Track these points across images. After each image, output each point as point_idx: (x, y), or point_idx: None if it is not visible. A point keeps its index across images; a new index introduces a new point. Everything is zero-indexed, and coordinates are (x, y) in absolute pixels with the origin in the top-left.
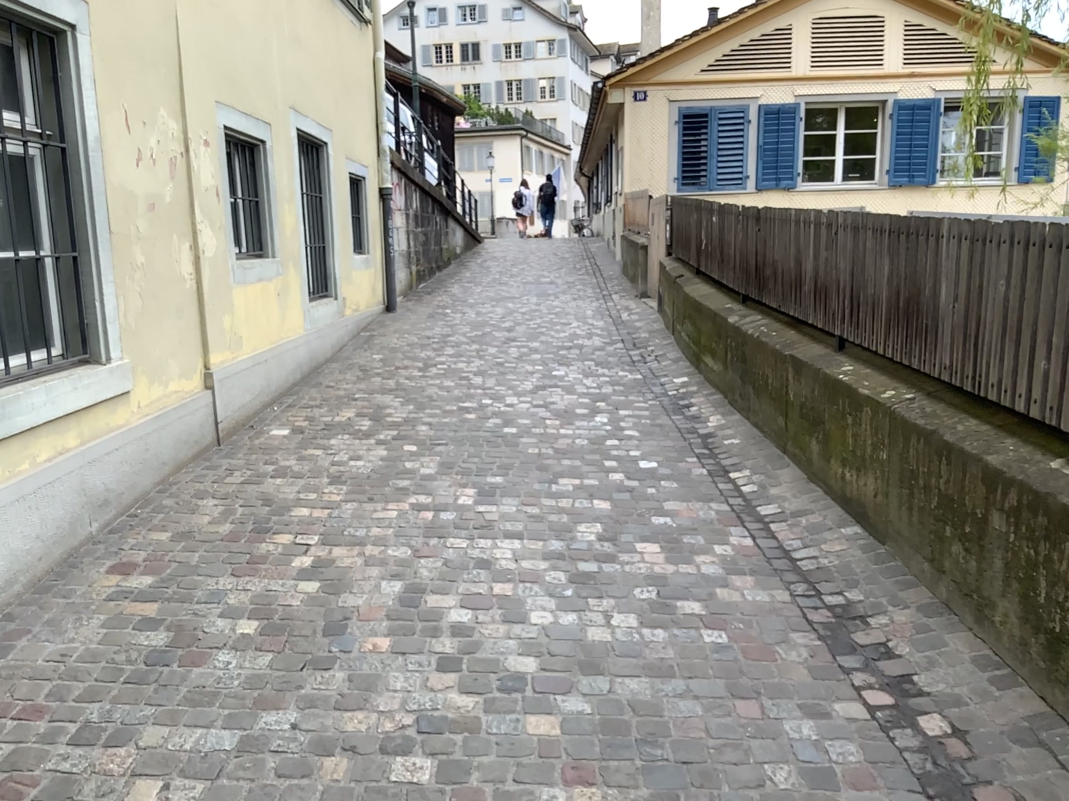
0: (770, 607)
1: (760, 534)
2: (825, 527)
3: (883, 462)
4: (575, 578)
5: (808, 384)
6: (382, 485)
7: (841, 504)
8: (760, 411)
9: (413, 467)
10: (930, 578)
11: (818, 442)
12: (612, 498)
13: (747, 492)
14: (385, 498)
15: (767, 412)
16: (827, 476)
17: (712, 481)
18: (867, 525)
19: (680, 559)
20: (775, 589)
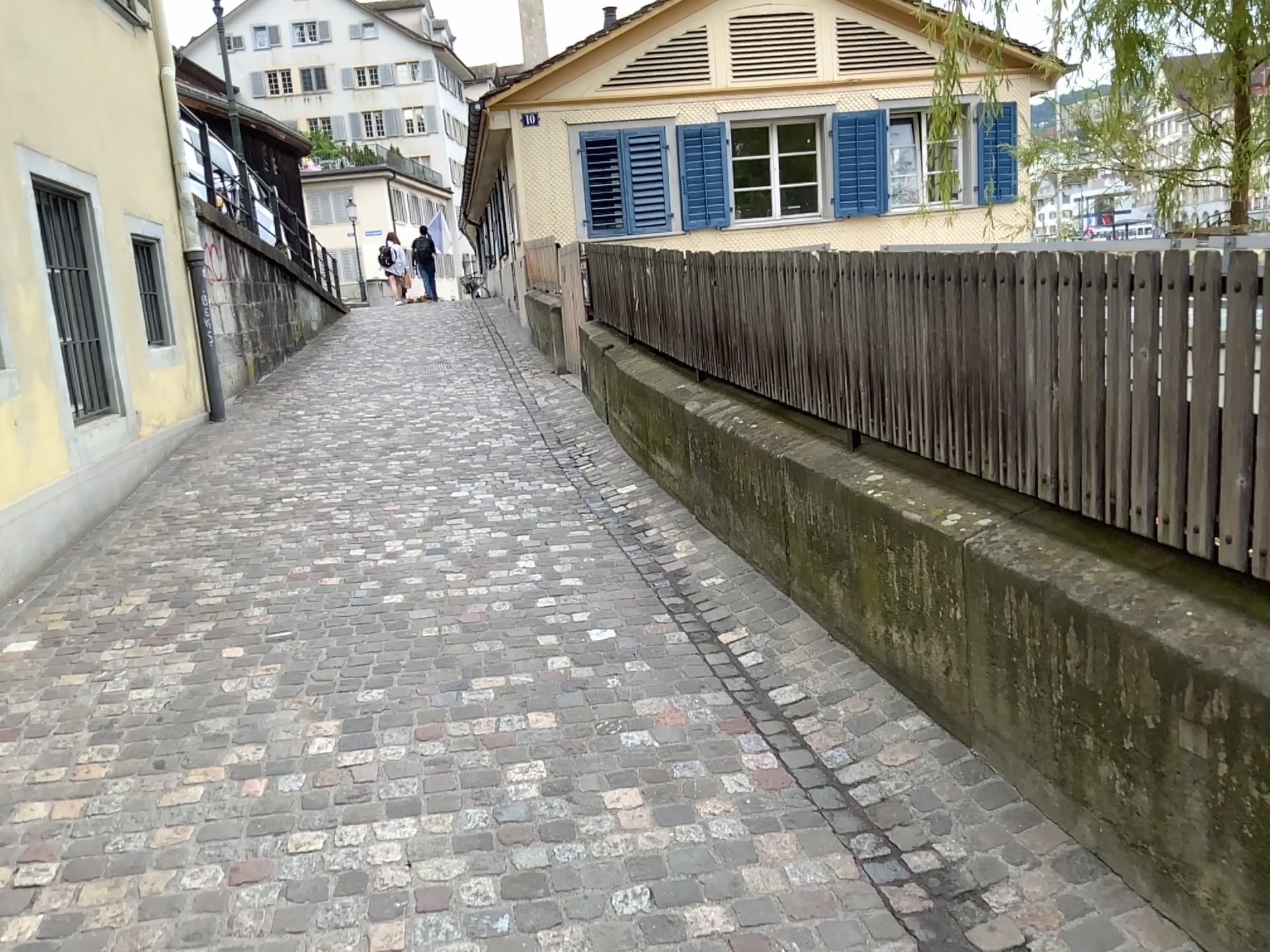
0: (834, 901)
1: (787, 750)
2: (877, 723)
3: (961, 626)
4: (511, 888)
5: (818, 502)
6: (183, 734)
7: (890, 680)
8: (745, 535)
9: (239, 687)
10: (1064, 813)
11: (844, 586)
12: (554, 707)
13: (751, 671)
14: (188, 759)
15: (756, 537)
16: (864, 638)
17: (698, 657)
18: (940, 717)
19: (675, 815)
20: (833, 861)
